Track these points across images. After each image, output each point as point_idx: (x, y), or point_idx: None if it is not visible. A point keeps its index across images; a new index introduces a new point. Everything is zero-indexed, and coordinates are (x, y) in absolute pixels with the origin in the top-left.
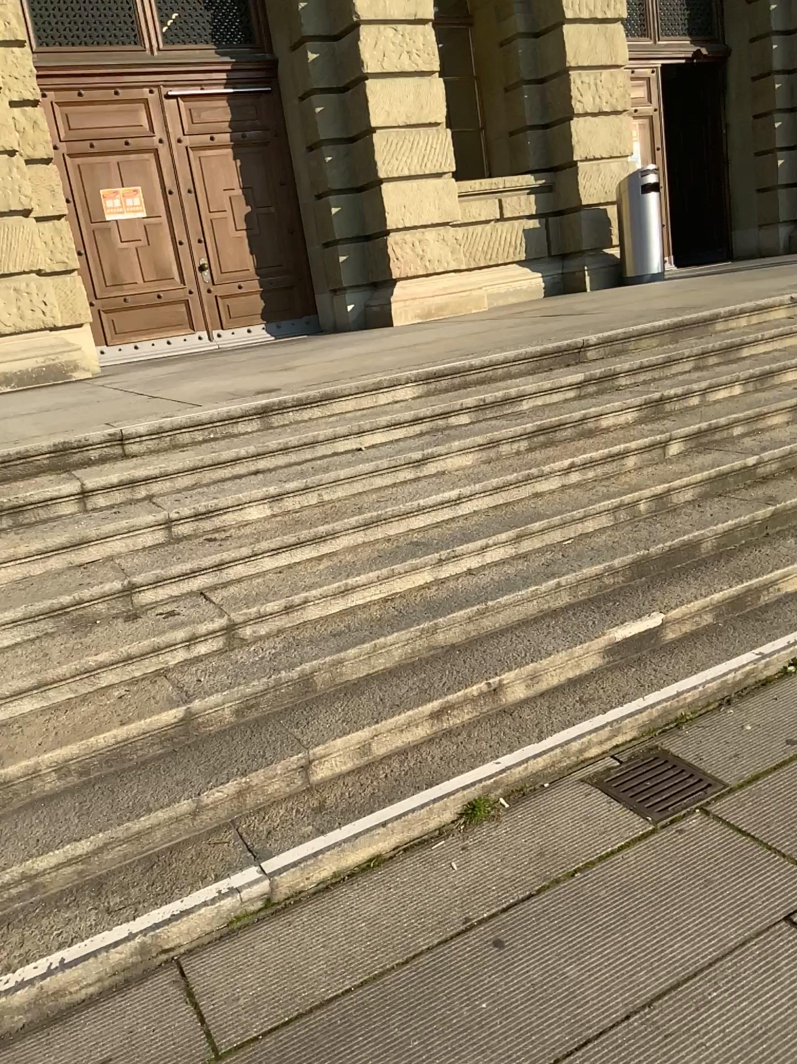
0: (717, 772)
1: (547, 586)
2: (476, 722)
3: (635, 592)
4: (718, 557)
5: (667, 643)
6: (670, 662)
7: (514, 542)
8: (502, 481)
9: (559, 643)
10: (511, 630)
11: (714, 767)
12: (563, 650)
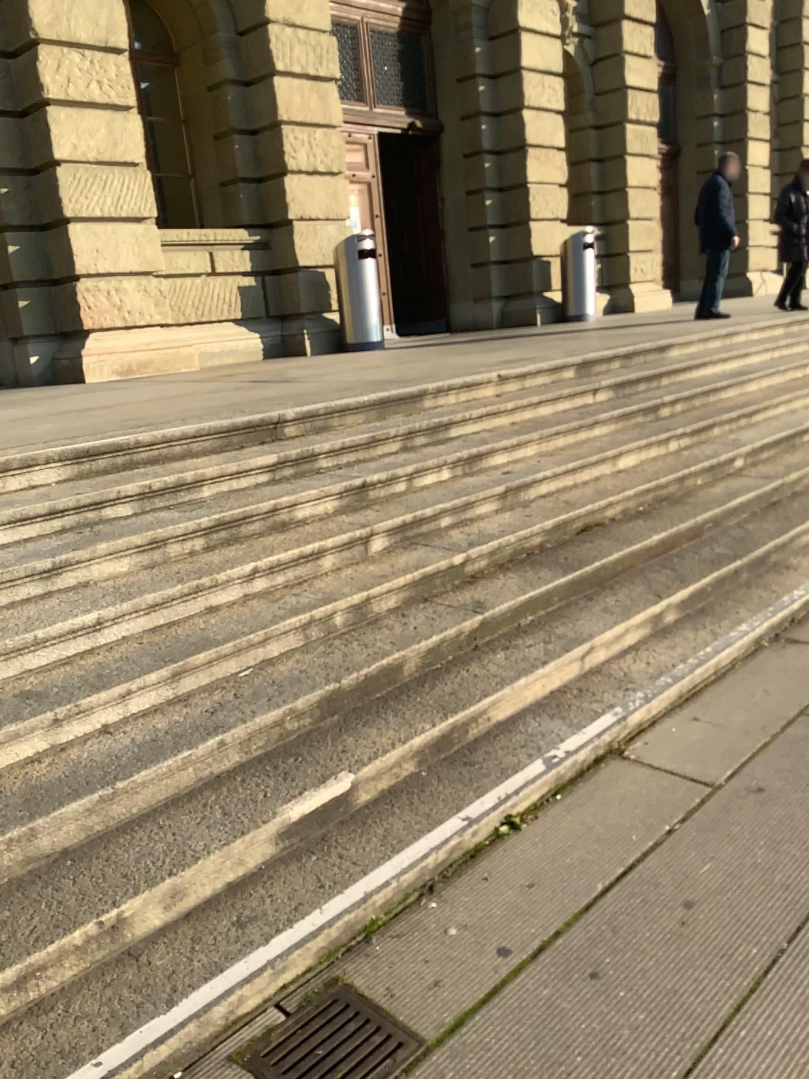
0: (411, 1019)
1: (207, 745)
2: (80, 981)
3: (321, 743)
4: (423, 684)
5: (358, 814)
6: (360, 842)
7: (169, 681)
8: (163, 595)
9: (213, 835)
10: (149, 818)
11: (407, 1011)
12: (218, 845)
